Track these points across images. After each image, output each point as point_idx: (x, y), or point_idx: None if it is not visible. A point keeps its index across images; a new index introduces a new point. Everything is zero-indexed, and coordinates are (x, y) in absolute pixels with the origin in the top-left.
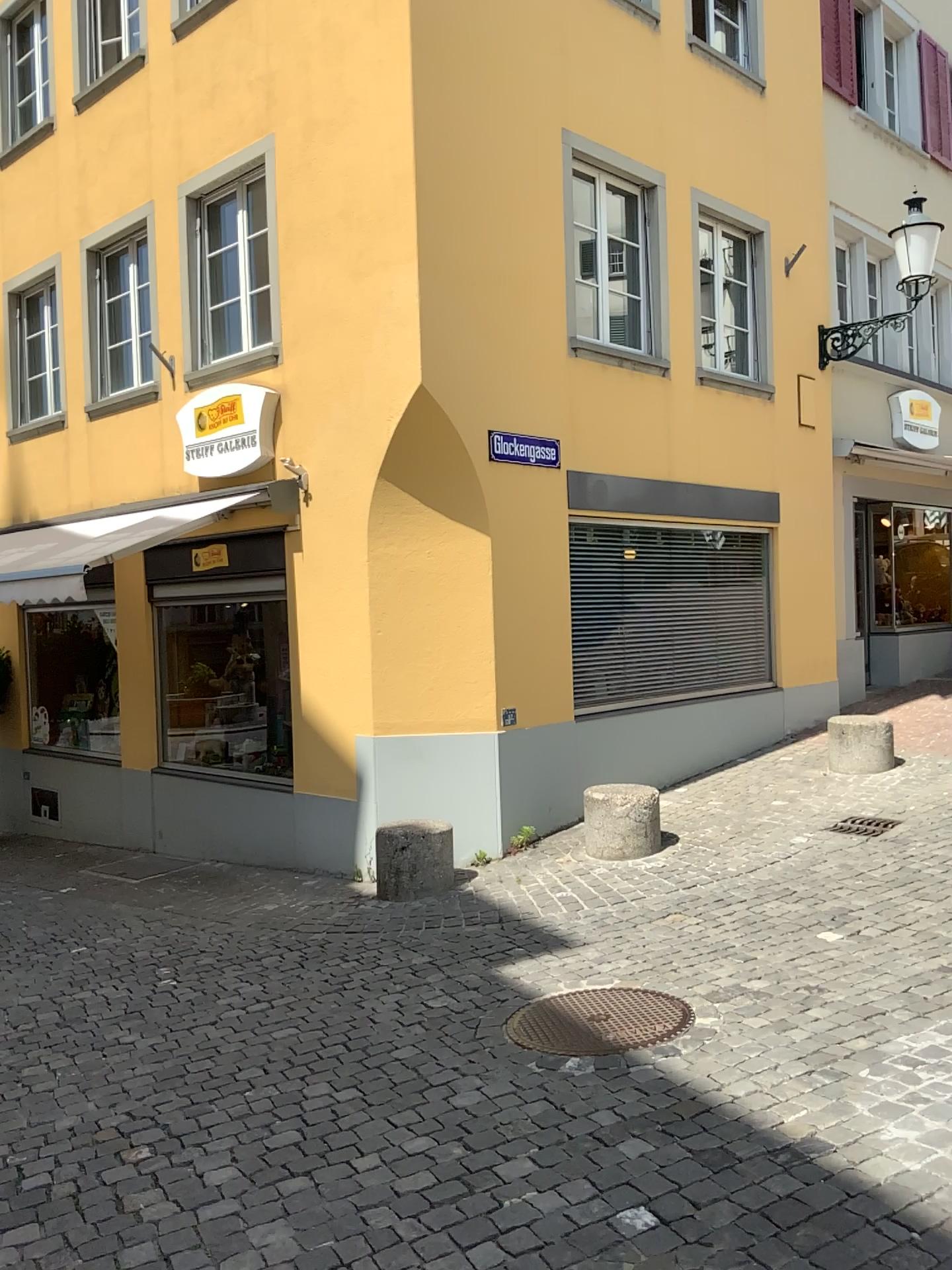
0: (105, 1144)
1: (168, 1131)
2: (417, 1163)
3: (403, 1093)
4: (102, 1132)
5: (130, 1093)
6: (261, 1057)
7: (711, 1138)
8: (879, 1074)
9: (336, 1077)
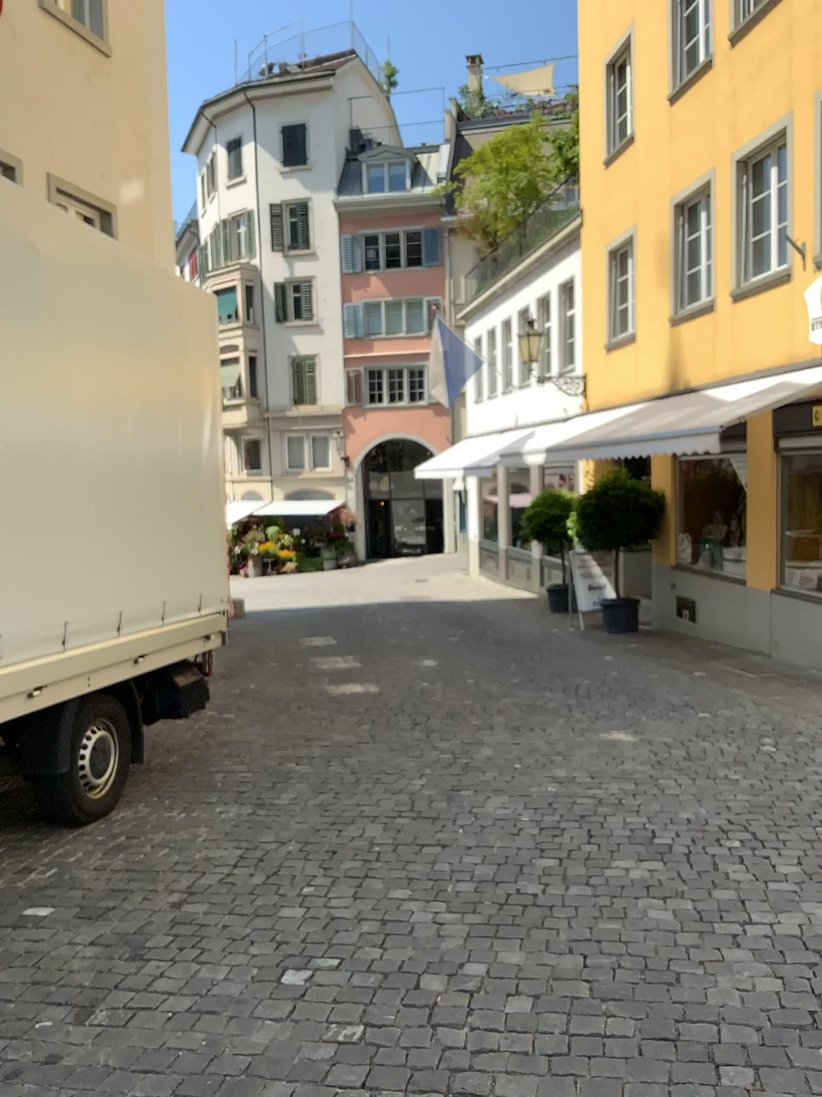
0: (709, 831)
1: (753, 834)
2: None
3: None
4: (708, 824)
5: (730, 807)
6: None
7: None
8: None
9: None
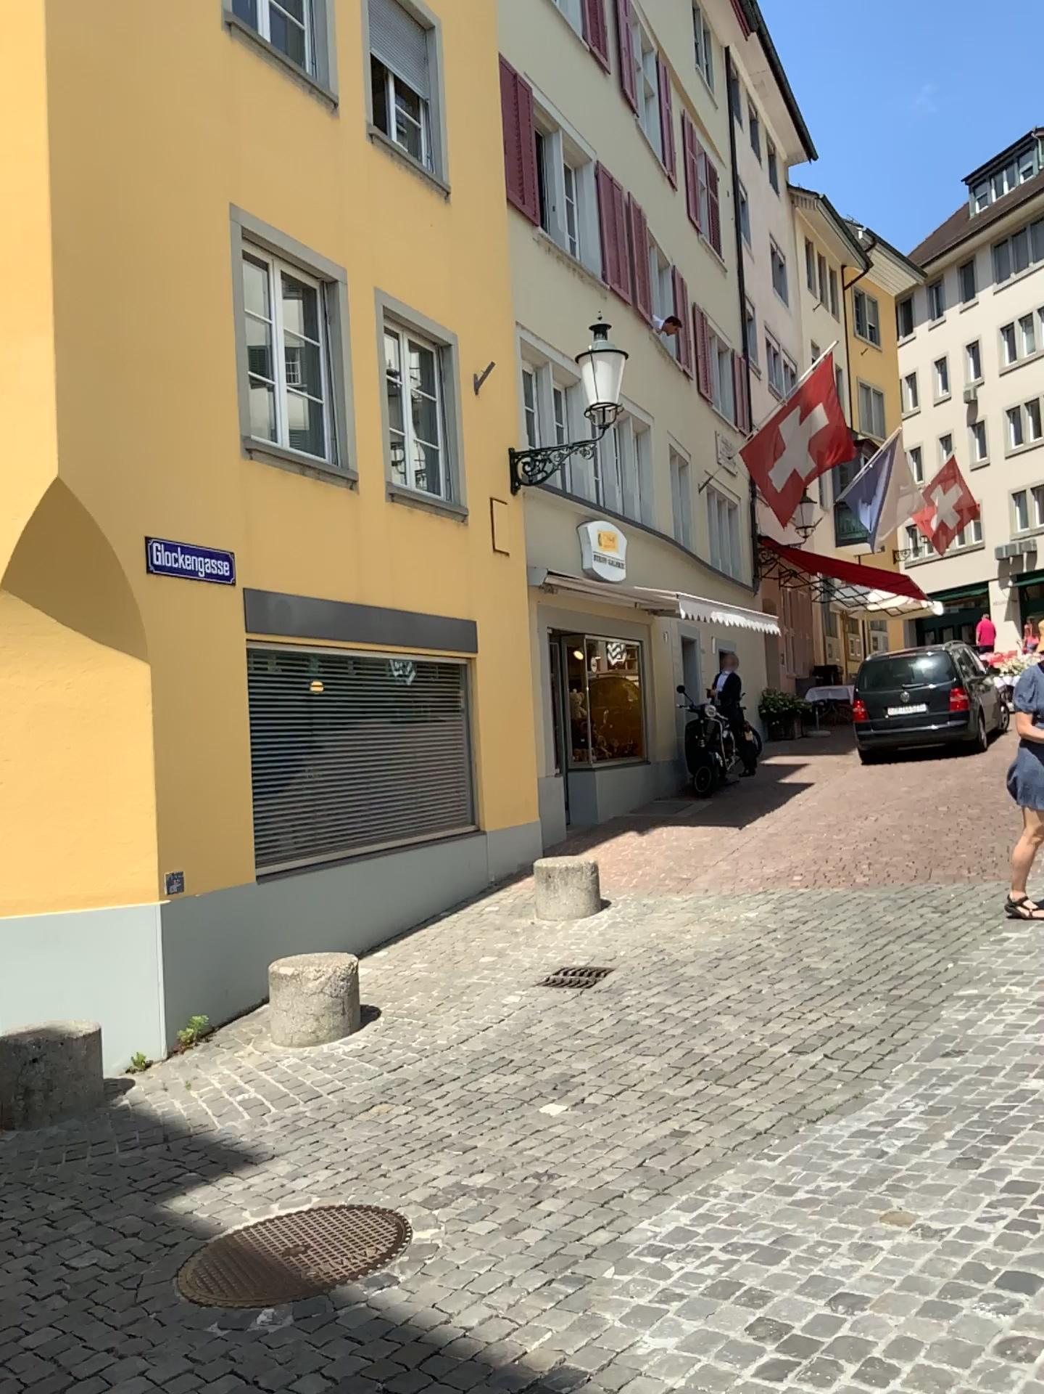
0: None
1: None
2: None
3: None
4: None
5: None
6: None
7: (438, 1390)
8: (622, 1272)
9: None
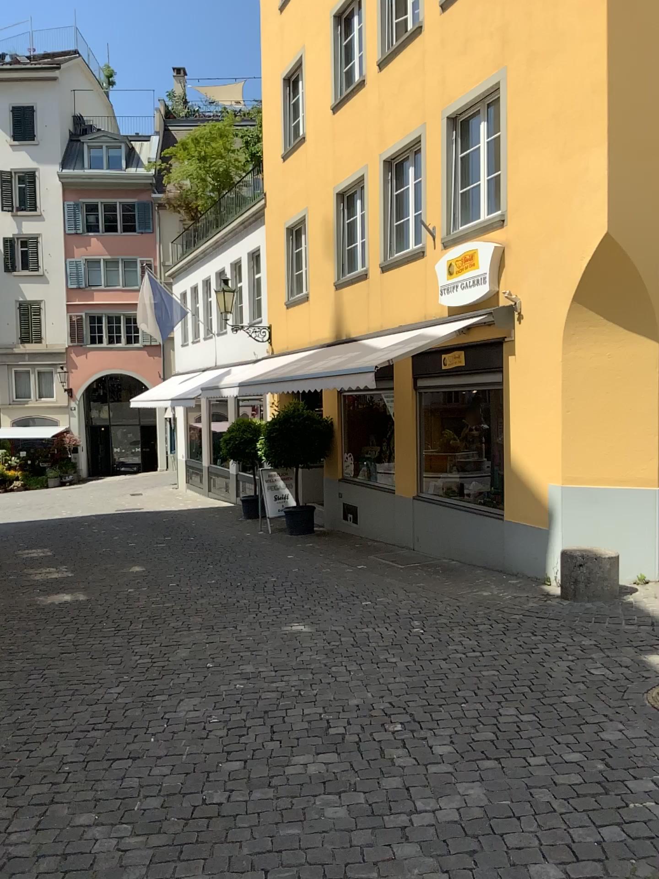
0: (376, 717)
1: (413, 717)
2: (569, 767)
3: (565, 723)
4: (375, 710)
5: (392, 692)
6: (473, 684)
7: None
8: None
9: (520, 705)
